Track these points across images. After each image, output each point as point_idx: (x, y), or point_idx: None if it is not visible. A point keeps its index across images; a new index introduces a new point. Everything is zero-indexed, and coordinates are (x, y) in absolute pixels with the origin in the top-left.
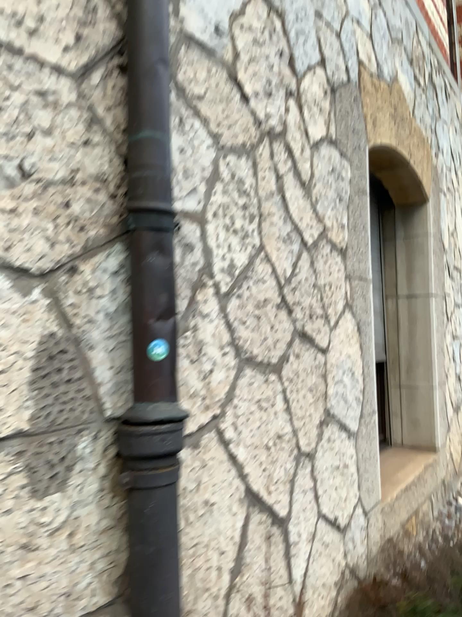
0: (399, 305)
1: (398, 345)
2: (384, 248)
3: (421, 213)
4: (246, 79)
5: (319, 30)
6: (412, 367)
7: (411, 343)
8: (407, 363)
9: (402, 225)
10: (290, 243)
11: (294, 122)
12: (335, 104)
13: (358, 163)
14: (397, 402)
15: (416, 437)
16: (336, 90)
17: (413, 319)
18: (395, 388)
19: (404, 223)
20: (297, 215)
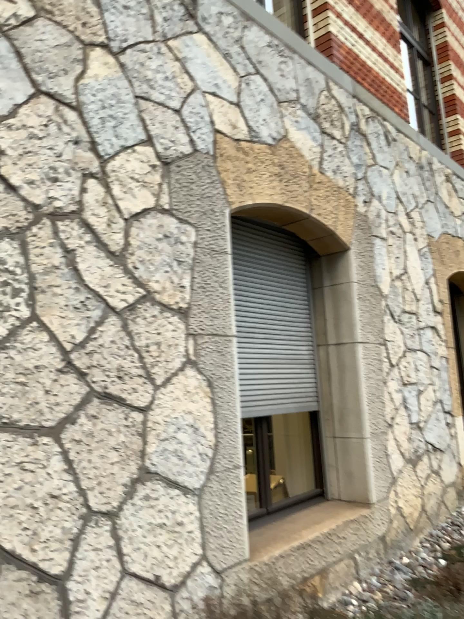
0: (328, 353)
1: (329, 394)
2: (313, 298)
3: (343, 261)
4: (15, 172)
5: (143, 112)
6: (343, 416)
7: (341, 392)
8: (338, 412)
9: (328, 273)
10: (82, 311)
11: (95, 200)
12: (171, 175)
13: (210, 225)
14: (332, 453)
15: (351, 491)
16: (171, 162)
17: (341, 367)
18: (329, 440)
19: (330, 271)
20: (94, 284)
